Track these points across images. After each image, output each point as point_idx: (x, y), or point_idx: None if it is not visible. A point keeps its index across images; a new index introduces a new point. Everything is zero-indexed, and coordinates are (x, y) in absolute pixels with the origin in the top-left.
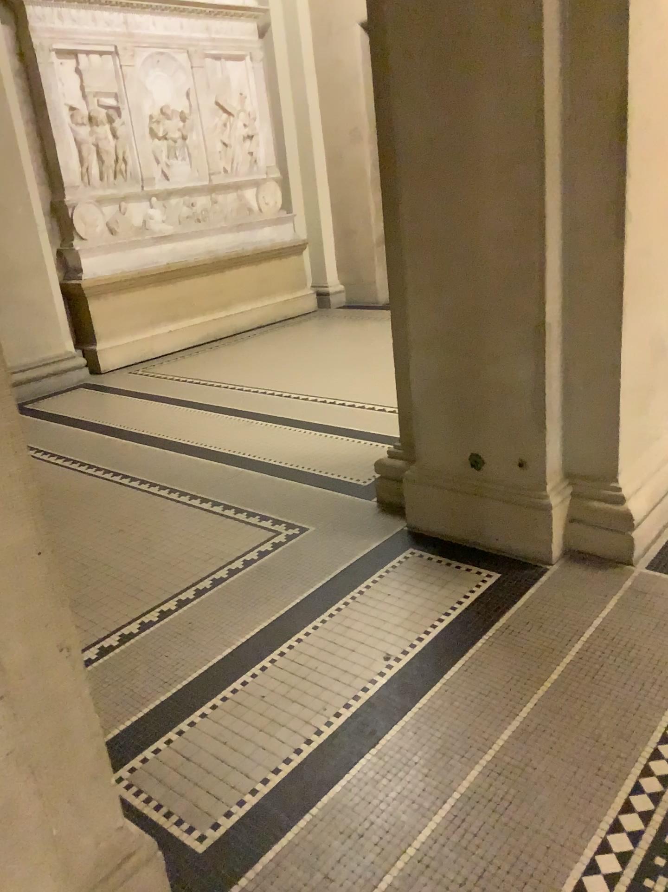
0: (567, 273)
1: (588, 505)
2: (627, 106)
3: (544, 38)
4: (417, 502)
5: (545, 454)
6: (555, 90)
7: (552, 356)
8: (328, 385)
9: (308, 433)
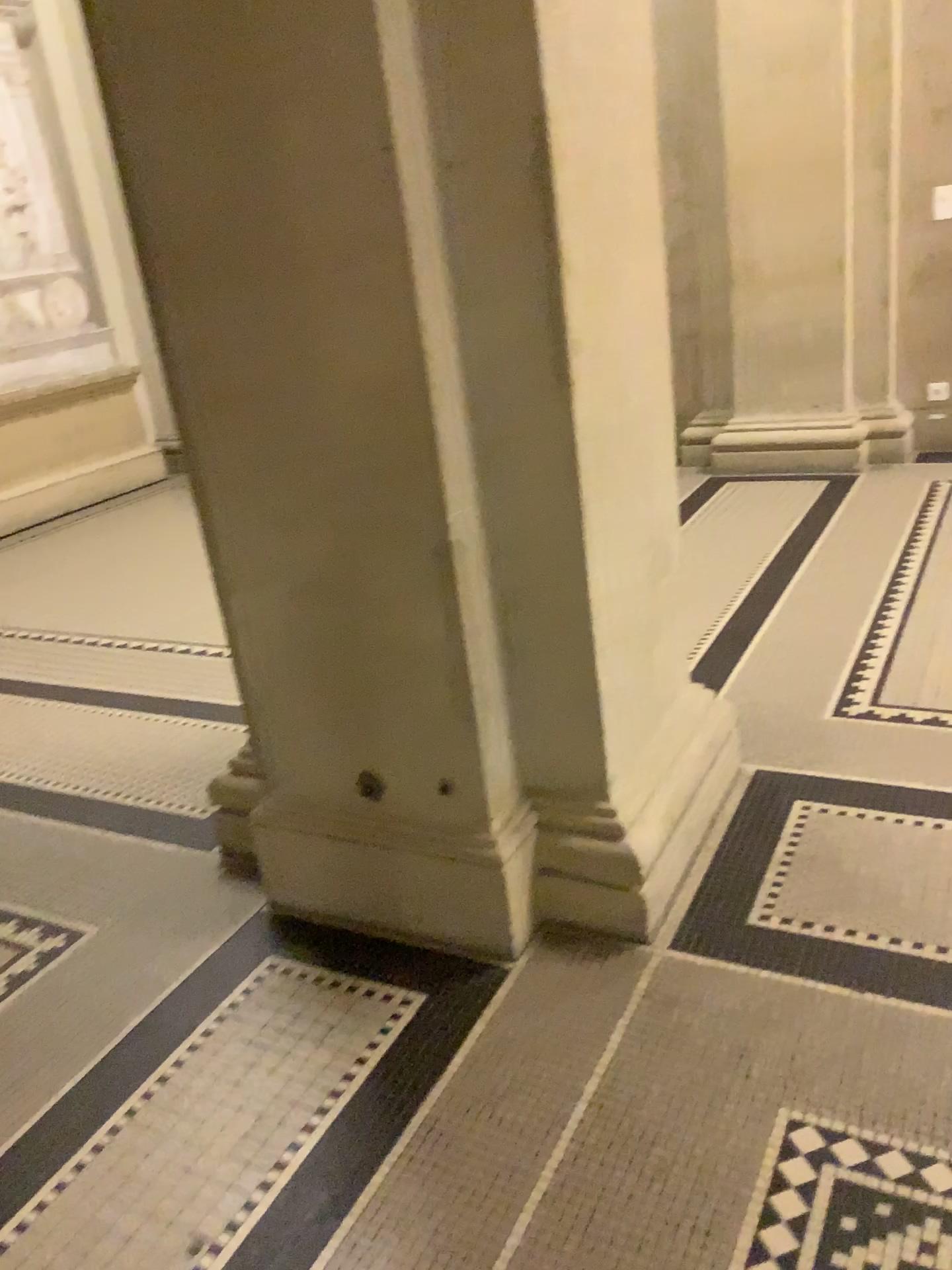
0: (484, 441)
1: (569, 839)
2: (553, 138)
3: (382, 8)
4: (280, 858)
5: (484, 762)
6: (419, 109)
7: (475, 591)
8: (173, 617)
9: (127, 713)
